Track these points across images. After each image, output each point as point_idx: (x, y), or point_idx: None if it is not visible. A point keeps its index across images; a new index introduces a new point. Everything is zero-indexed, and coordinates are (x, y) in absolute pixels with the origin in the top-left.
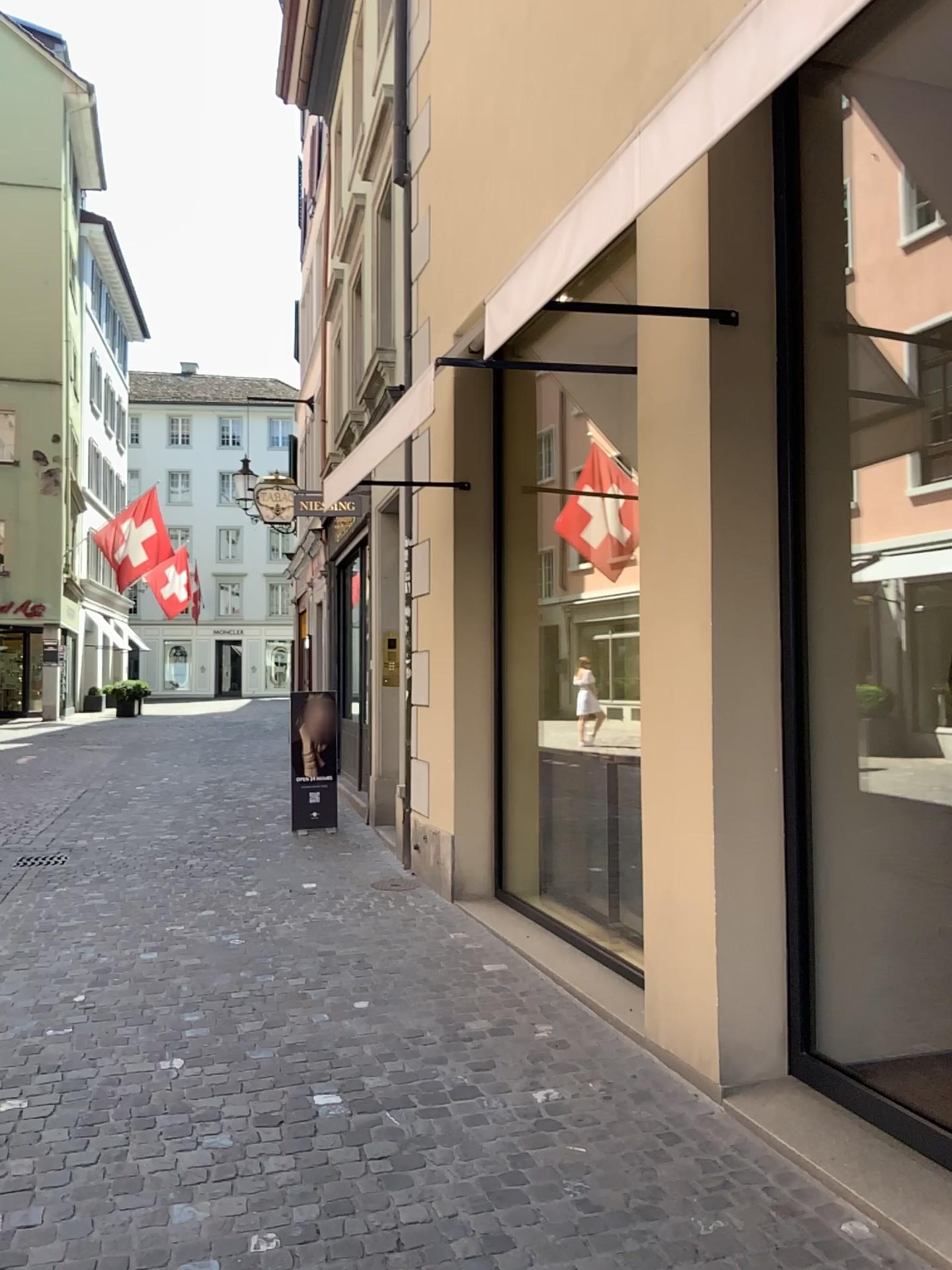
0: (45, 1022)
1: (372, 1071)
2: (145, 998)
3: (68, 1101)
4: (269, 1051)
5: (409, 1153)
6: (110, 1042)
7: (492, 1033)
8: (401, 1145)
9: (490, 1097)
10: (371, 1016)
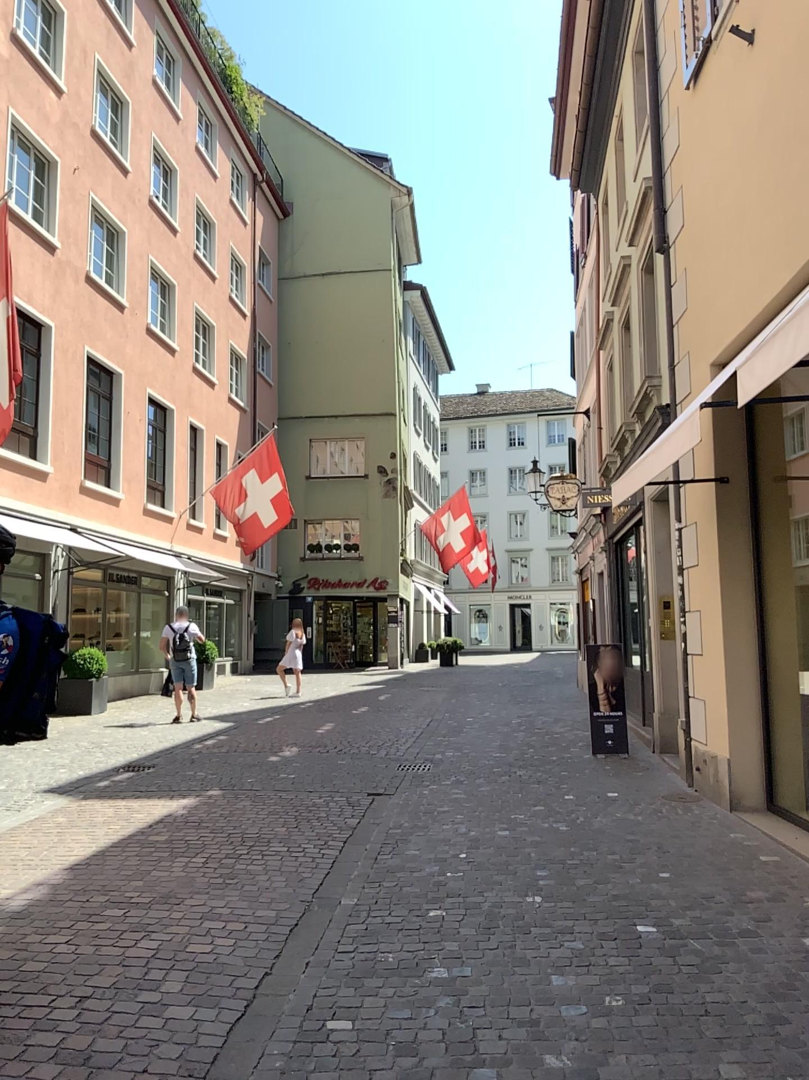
0: (446, 867)
1: (677, 915)
2: (508, 858)
3: (472, 912)
4: (600, 897)
5: (709, 965)
6: (490, 882)
7: (768, 899)
8: (703, 960)
9: (768, 938)
10: (672, 882)
